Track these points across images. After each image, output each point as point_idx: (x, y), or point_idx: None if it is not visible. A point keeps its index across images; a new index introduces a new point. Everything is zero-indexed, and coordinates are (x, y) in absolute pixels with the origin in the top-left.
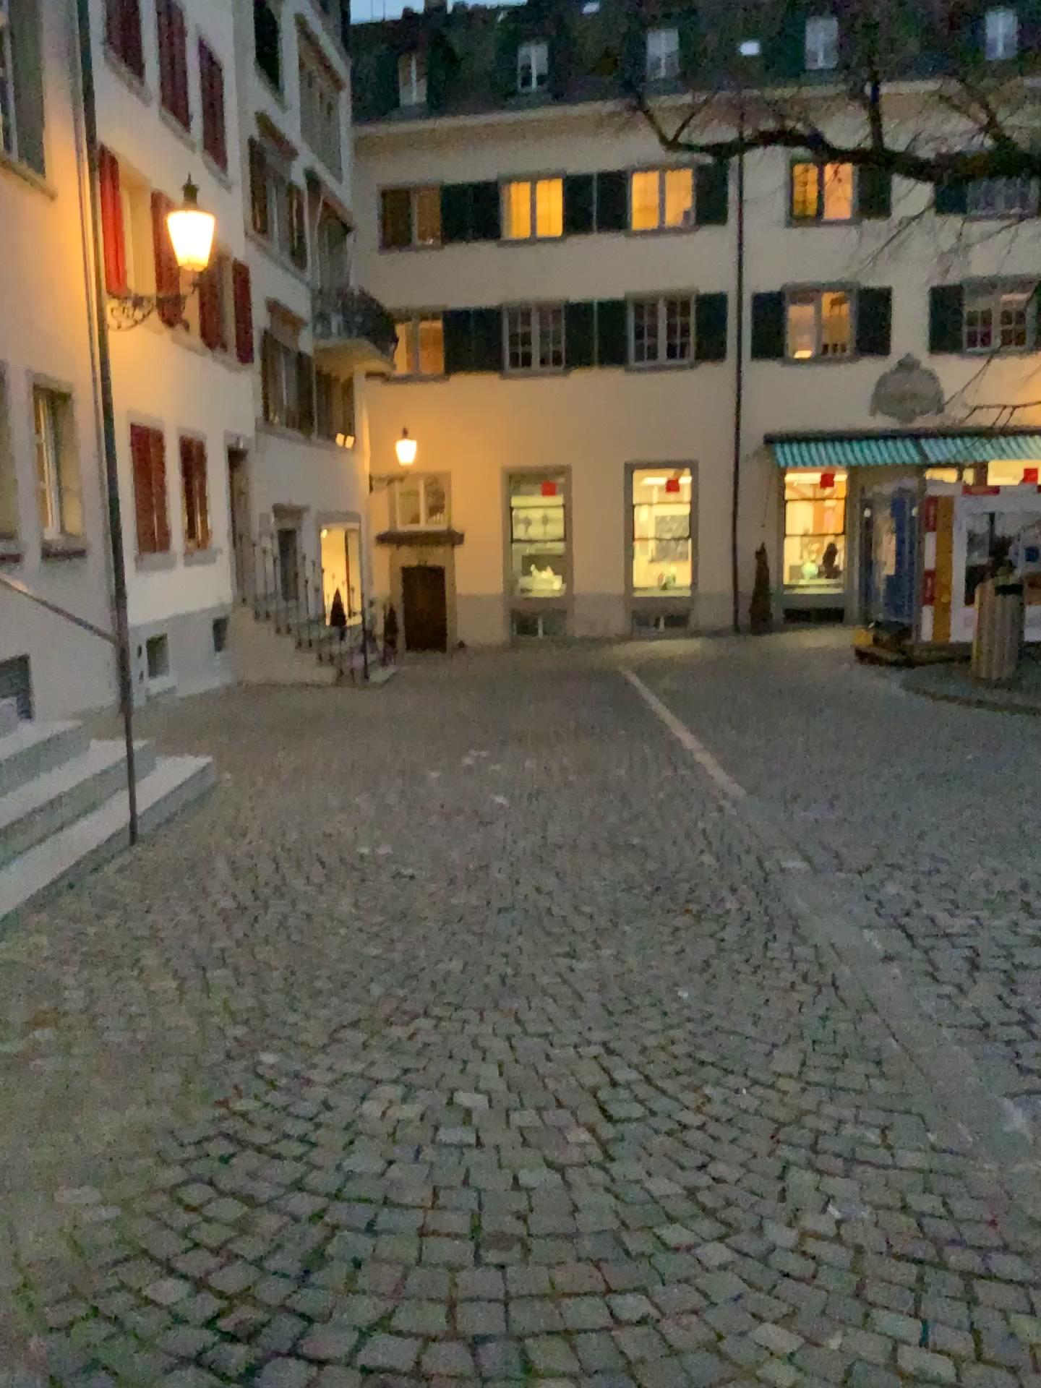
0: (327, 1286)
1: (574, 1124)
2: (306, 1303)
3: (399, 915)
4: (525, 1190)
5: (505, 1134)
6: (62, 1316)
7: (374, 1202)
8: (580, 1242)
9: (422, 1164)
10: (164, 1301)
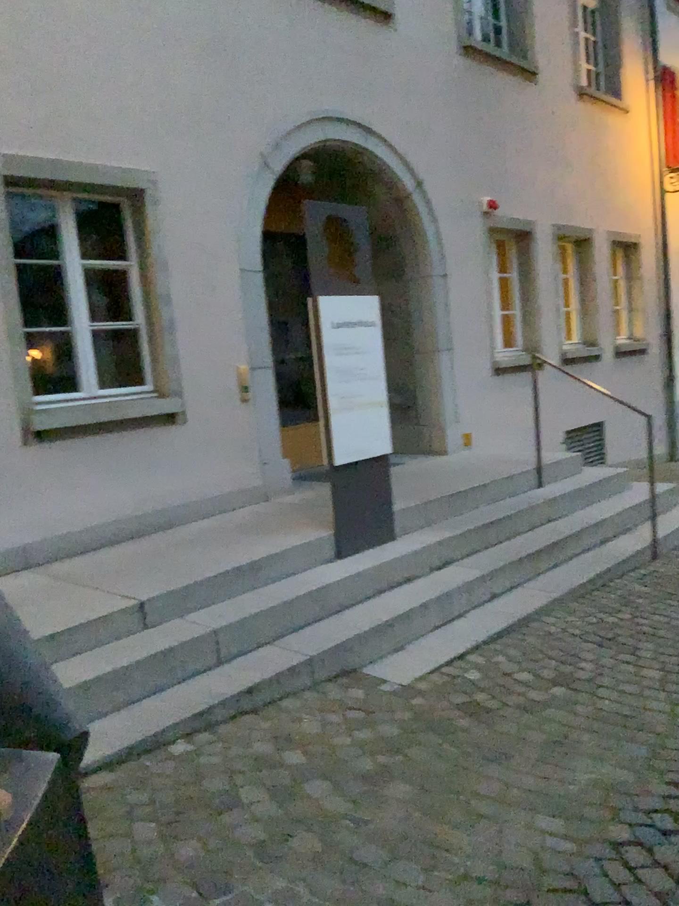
0: None
1: None
2: None
3: None
4: None
5: None
6: None
7: None
8: None
9: None
10: None
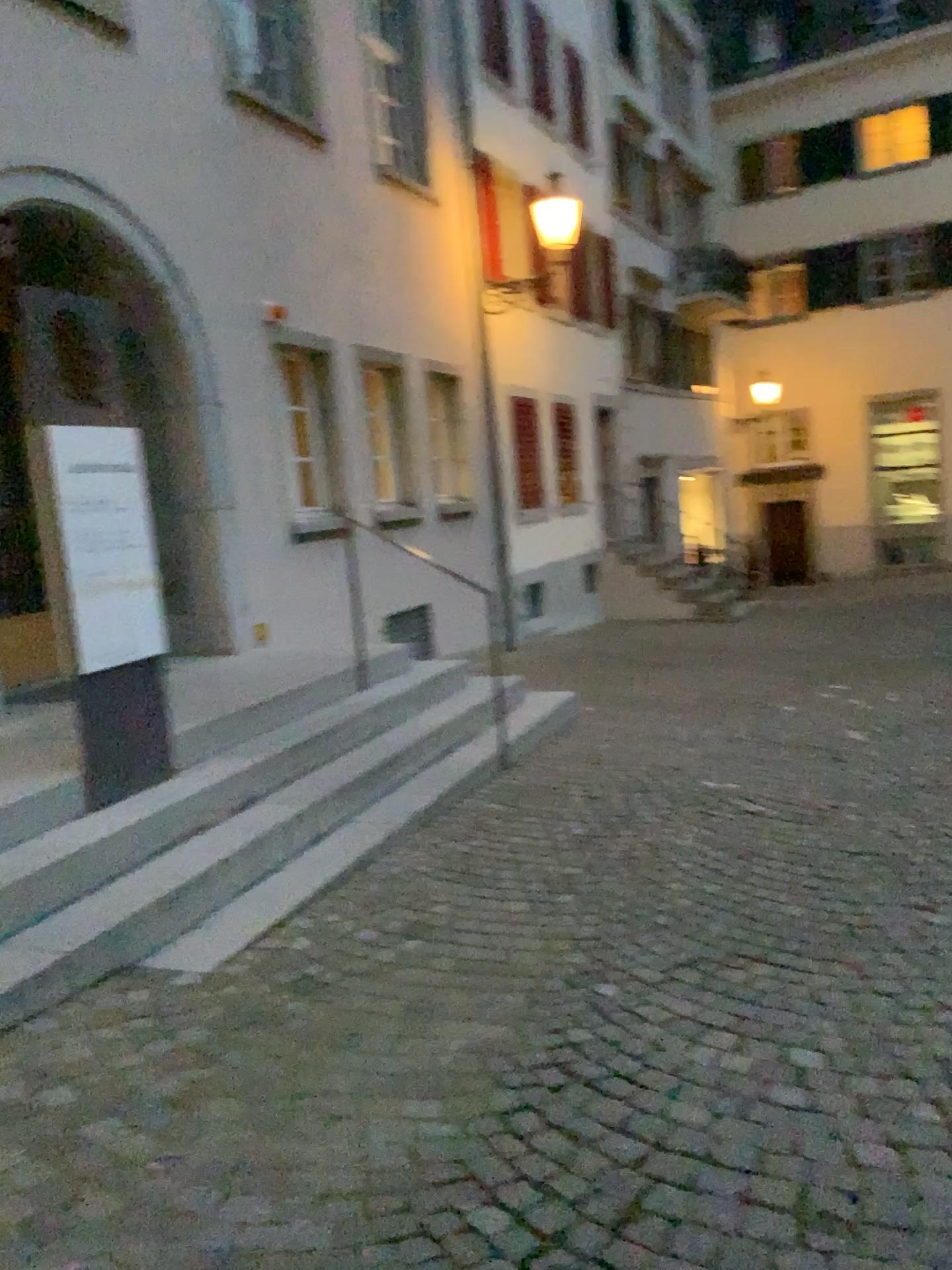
0: (639, 1245)
1: (920, 1101)
2: (617, 1259)
3: (743, 852)
4: (859, 1170)
5: (840, 1103)
6: (392, 1229)
7: (694, 1159)
8: (919, 1243)
9: (747, 1124)
10: (482, 1231)
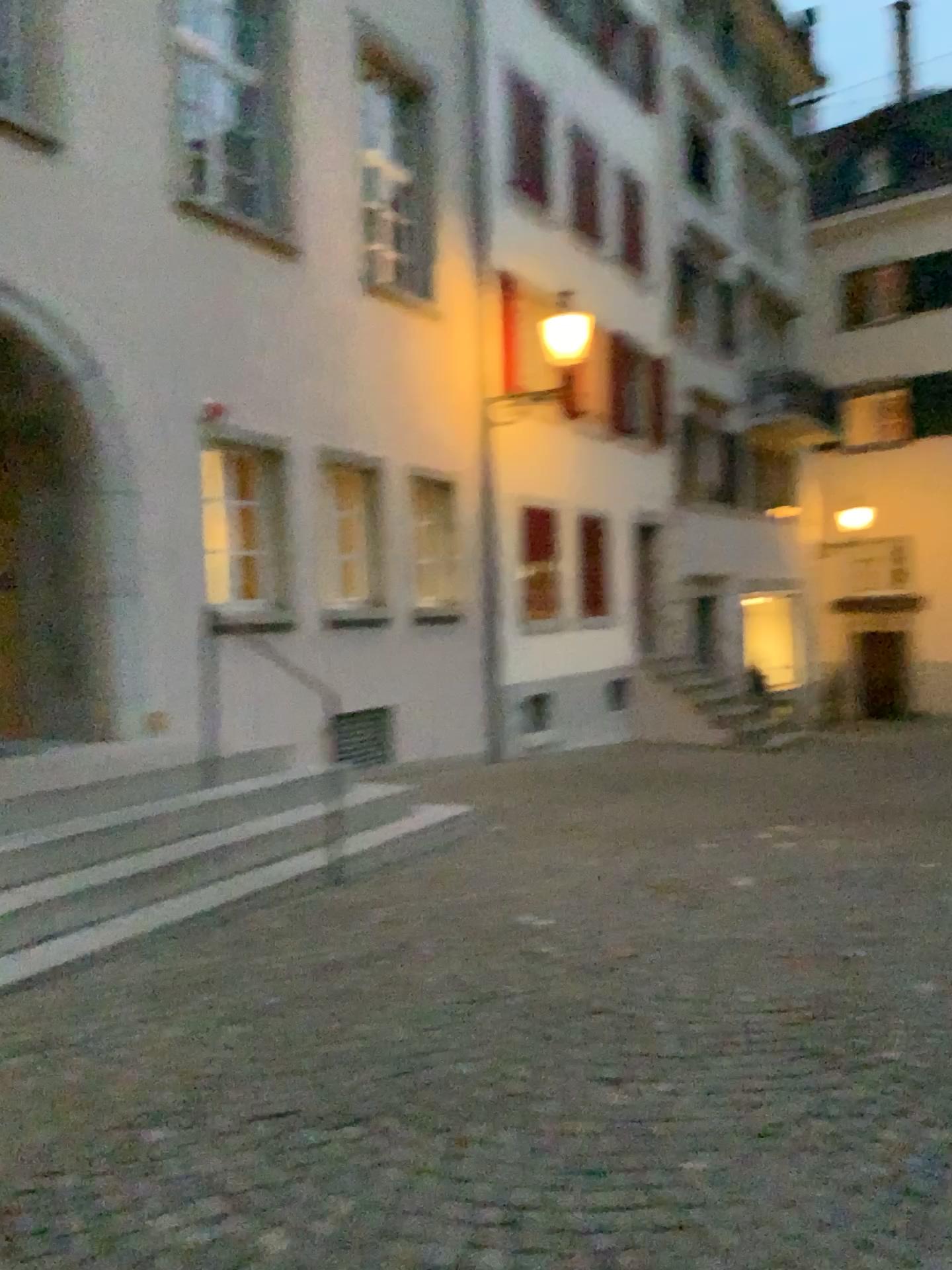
0: None
1: None
2: None
3: (472, 997)
4: None
5: None
6: None
7: None
8: None
9: None
10: None
